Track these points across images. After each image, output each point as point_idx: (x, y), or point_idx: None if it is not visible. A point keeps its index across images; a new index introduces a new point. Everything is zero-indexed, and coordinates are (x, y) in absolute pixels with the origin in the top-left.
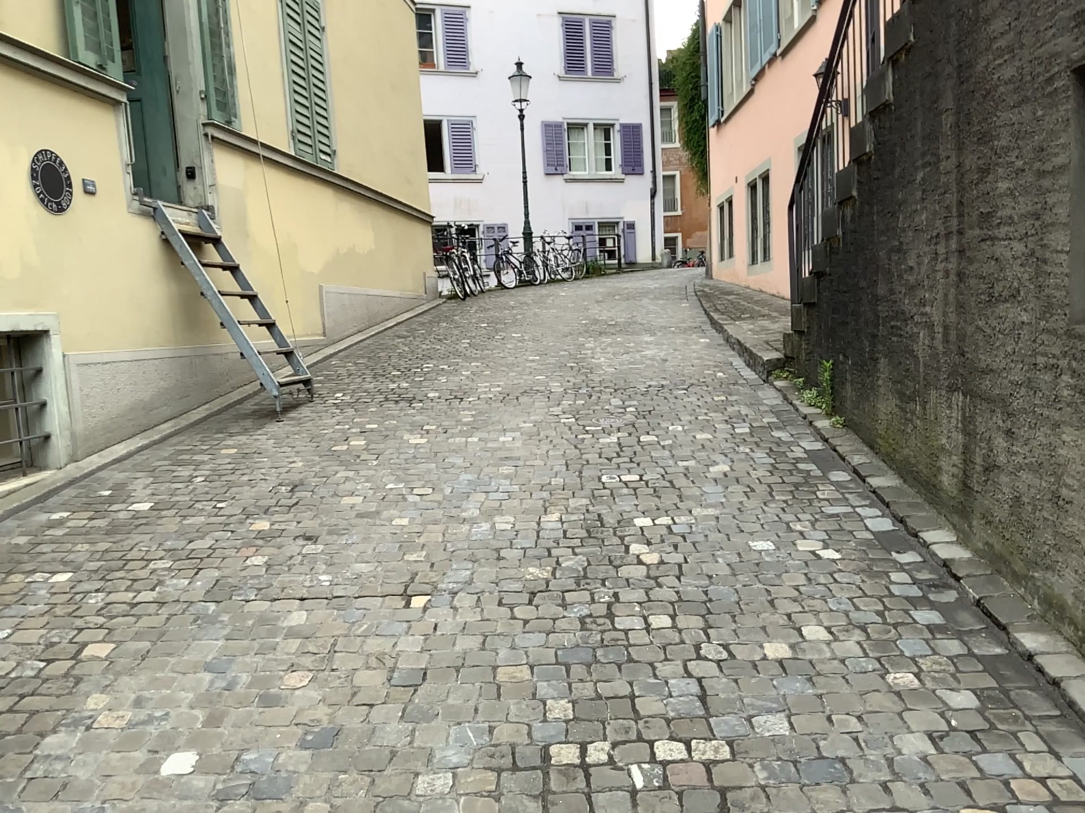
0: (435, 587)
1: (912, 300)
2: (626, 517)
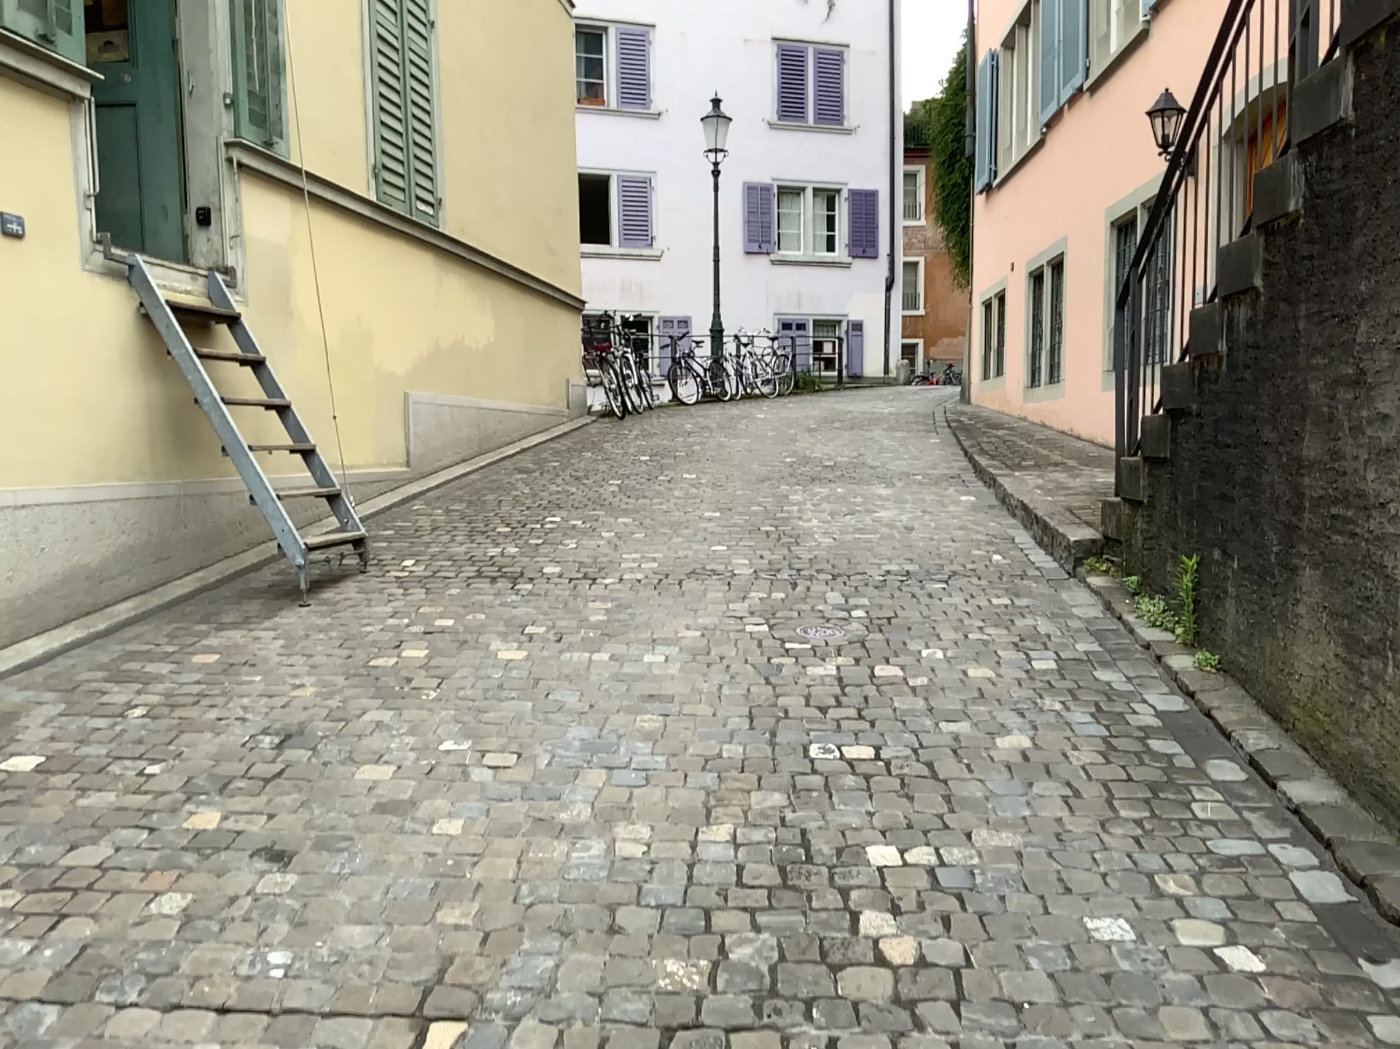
0: (482, 997)
1: (1392, 475)
2: (853, 841)
